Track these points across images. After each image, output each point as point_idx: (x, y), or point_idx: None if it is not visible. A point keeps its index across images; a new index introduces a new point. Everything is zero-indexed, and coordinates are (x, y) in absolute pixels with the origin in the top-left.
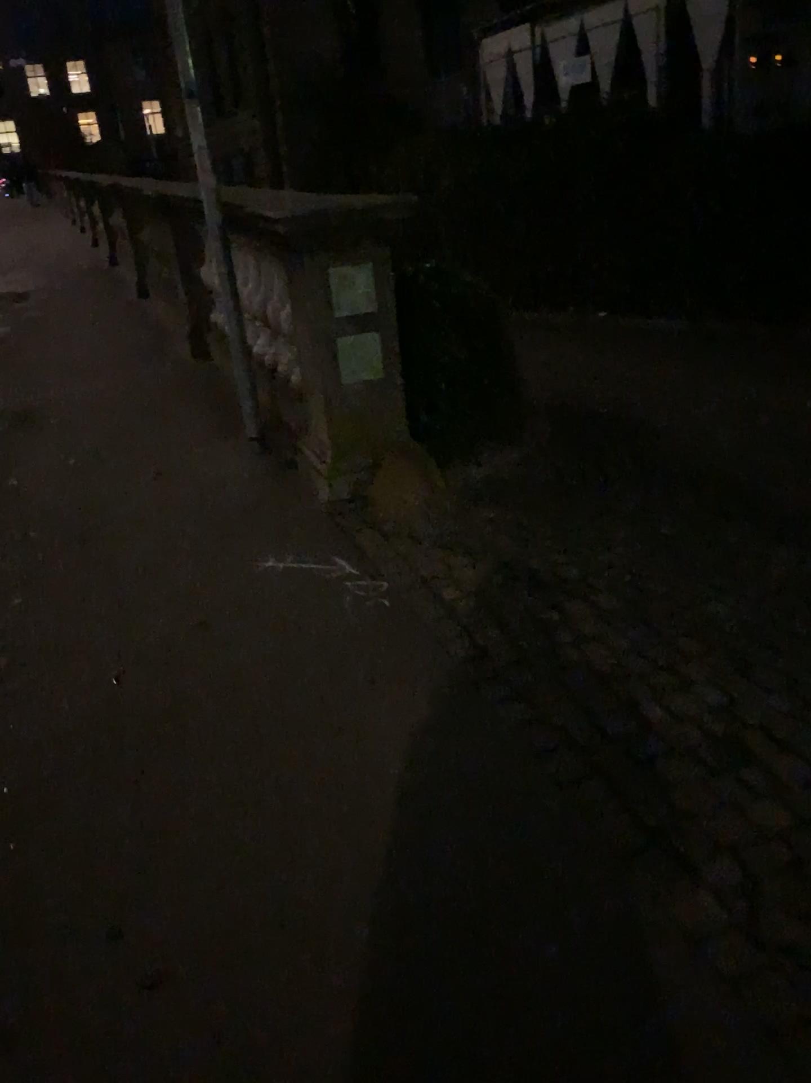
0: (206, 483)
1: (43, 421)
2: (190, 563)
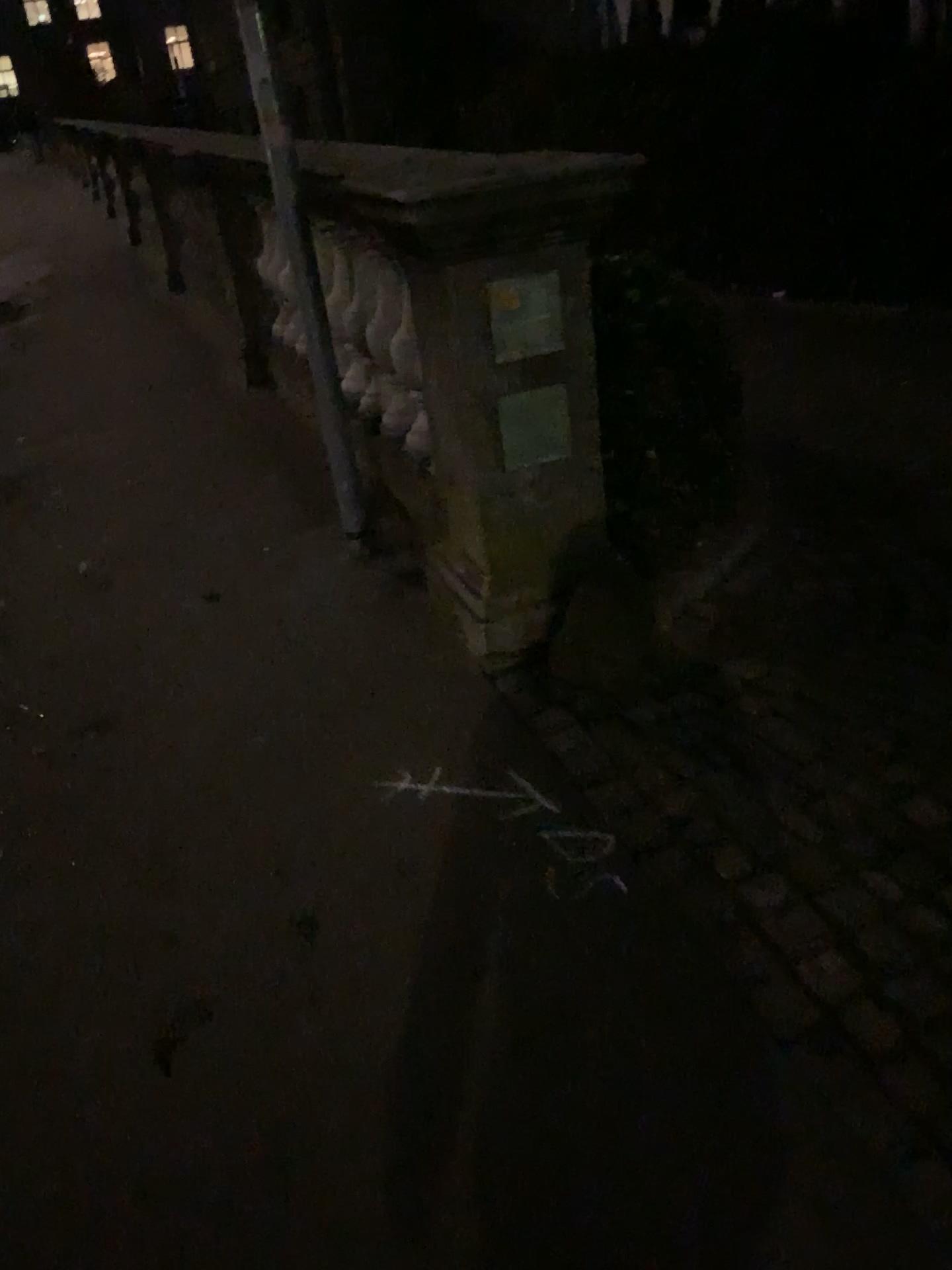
0: (293, 606)
1: (52, 489)
2: (281, 766)
